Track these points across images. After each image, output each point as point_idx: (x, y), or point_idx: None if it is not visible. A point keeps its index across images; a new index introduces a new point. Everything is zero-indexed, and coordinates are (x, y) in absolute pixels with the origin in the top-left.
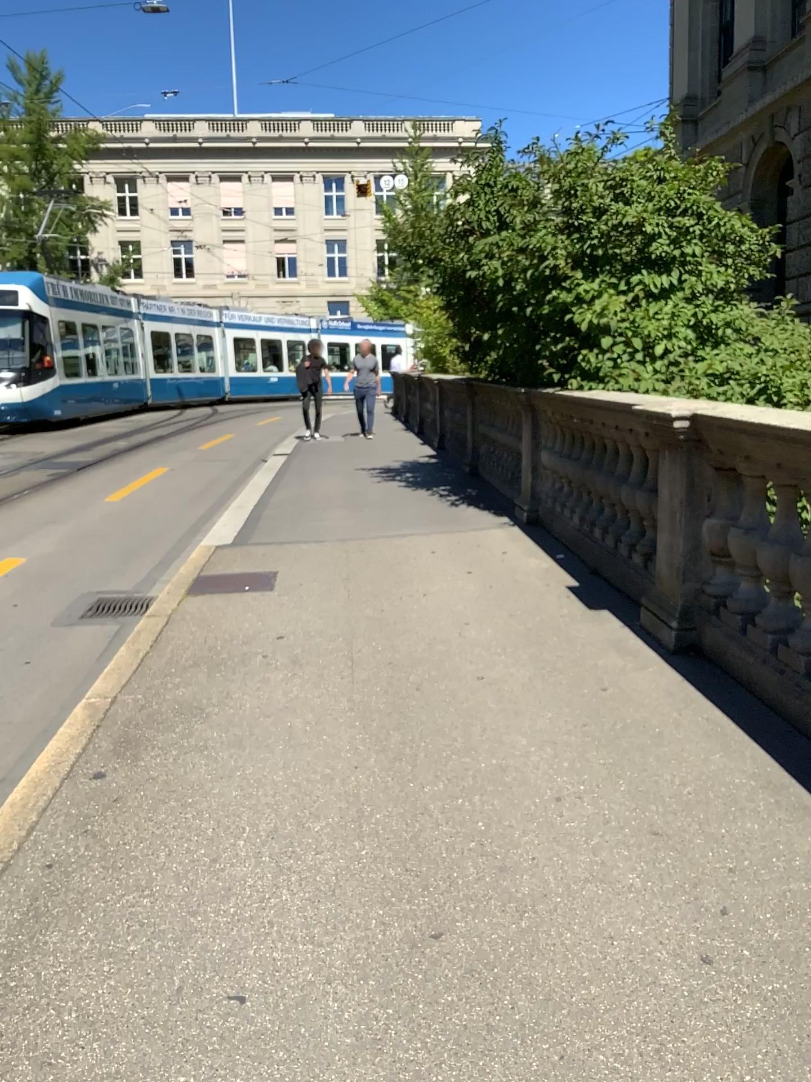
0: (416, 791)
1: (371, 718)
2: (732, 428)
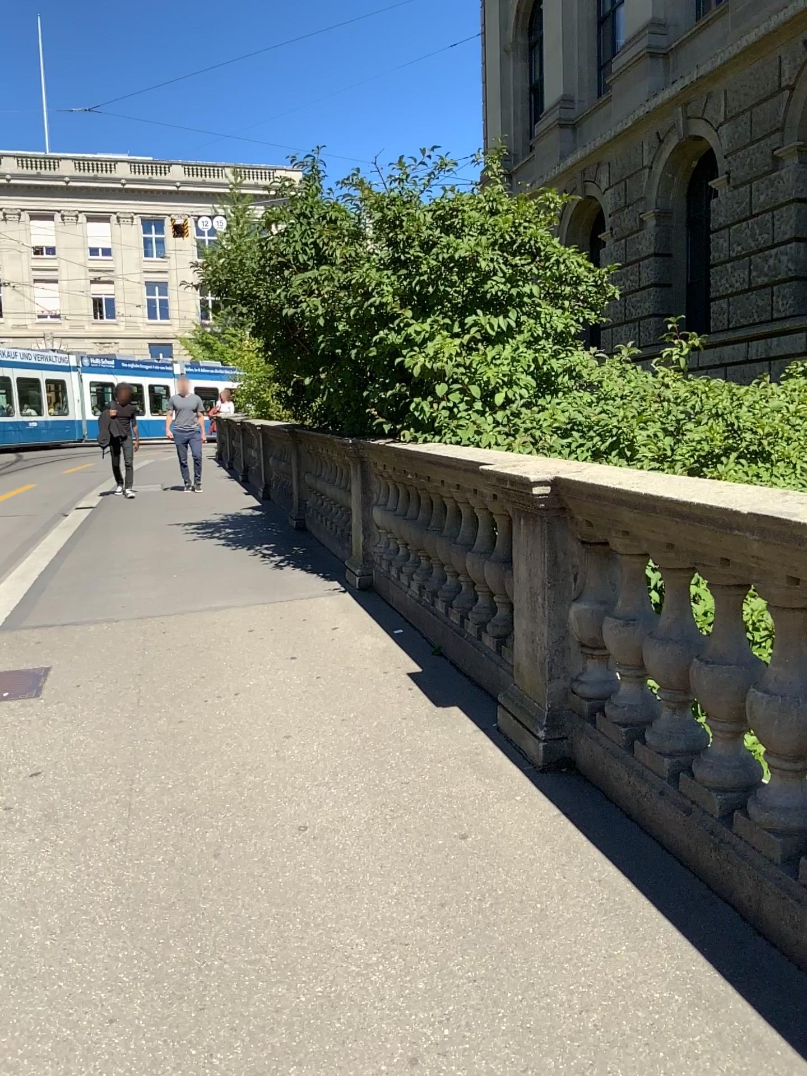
0: (198, 1075)
1: (145, 921)
2: (610, 497)
